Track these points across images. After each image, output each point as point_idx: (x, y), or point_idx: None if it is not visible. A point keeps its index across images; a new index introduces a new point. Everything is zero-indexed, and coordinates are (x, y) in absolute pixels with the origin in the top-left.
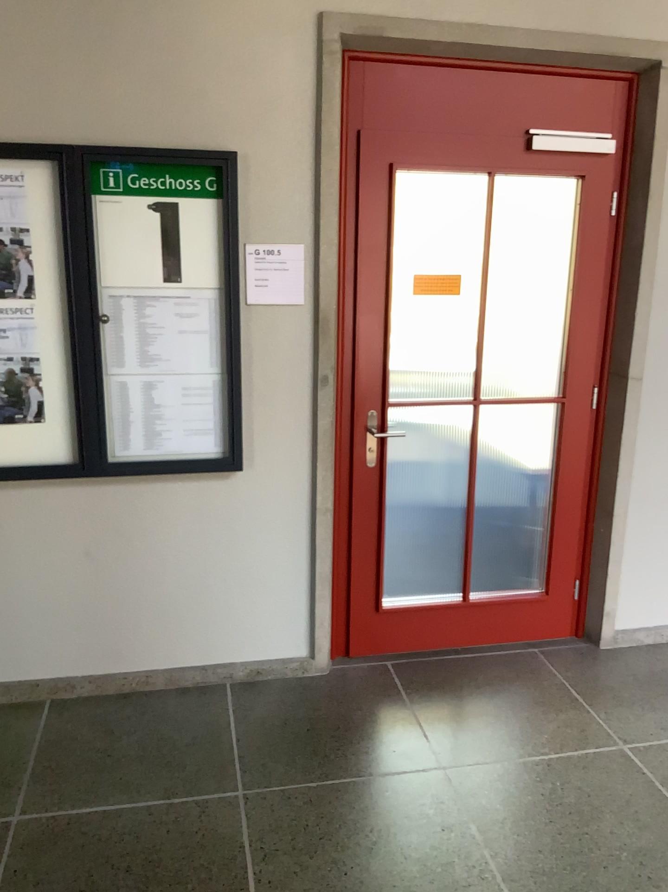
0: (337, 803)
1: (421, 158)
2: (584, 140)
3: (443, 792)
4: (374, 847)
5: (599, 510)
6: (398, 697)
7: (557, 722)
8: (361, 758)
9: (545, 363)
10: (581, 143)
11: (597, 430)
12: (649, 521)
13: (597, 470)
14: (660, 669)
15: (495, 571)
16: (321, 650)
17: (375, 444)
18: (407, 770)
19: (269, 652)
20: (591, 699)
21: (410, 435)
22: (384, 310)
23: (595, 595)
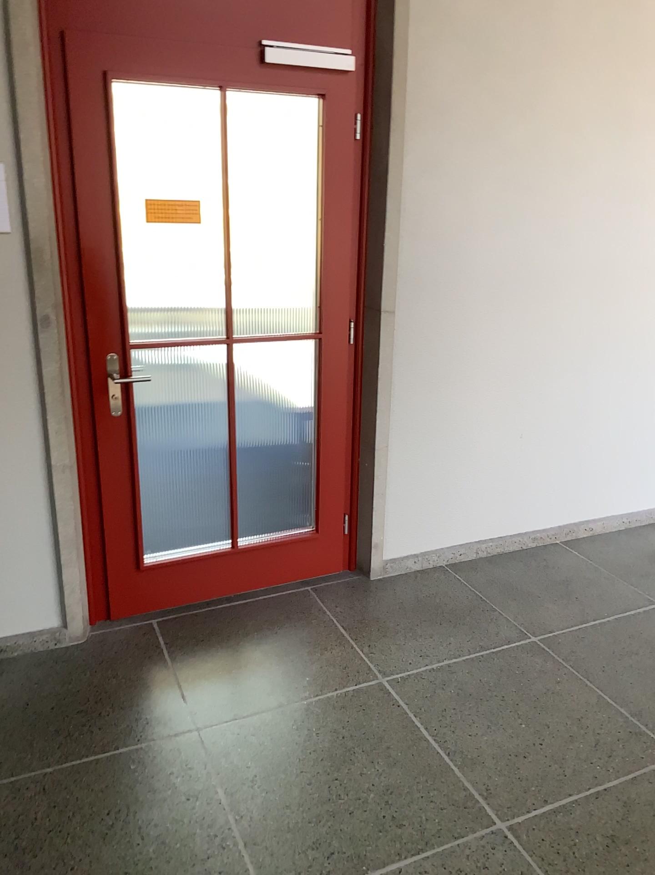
0: (71, 788)
1: (141, 67)
2: (322, 55)
3: (191, 757)
4: (106, 833)
5: (363, 445)
6: (157, 657)
7: (319, 664)
8: (106, 732)
9: (299, 297)
10: (320, 59)
11: (356, 365)
12: (410, 453)
13: (358, 405)
14: (425, 595)
15: (261, 515)
16: (77, 615)
17: (117, 391)
18: (155, 739)
19: (13, 625)
20: (355, 635)
21: (155, 380)
22: (112, 241)
23: (364, 529)
